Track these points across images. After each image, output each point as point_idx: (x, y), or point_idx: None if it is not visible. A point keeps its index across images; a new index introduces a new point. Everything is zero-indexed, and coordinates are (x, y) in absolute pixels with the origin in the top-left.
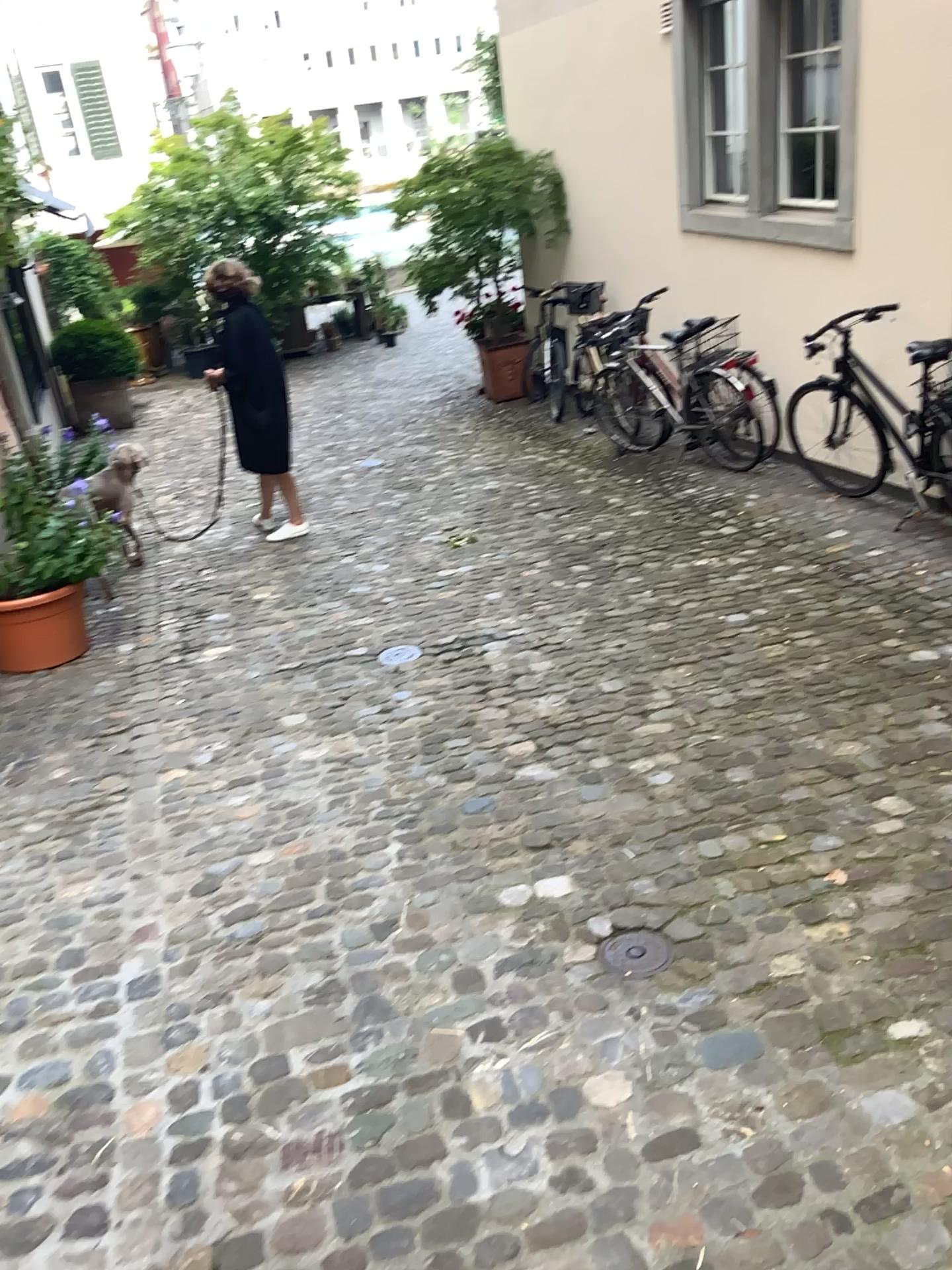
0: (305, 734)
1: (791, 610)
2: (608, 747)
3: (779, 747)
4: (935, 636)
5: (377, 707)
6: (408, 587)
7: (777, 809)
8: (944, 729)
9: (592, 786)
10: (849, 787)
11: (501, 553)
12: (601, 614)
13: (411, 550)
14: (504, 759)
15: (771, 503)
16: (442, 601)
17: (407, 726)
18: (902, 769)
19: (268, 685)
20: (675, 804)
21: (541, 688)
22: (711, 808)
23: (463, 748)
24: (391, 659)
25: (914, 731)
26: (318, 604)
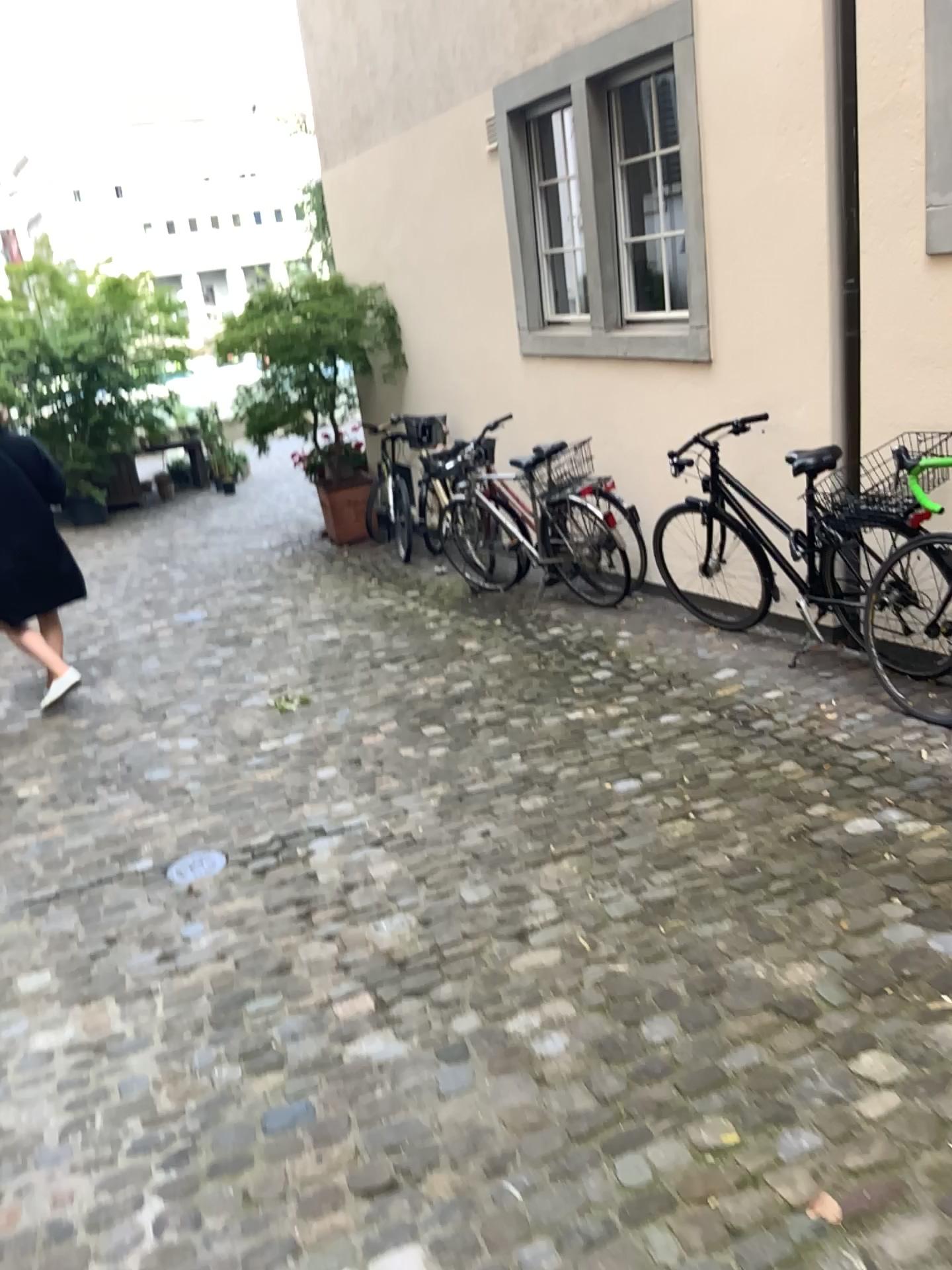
0: (49, 1004)
1: (689, 776)
2: (475, 995)
3: (706, 980)
4: (869, 802)
5: (159, 952)
6: (217, 771)
7: (718, 1088)
8: (915, 937)
9: (455, 1065)
10: (811, 1041)
11: (335, 721)
12: (459, 795)
13: (224, 723)
14: (330, 1026)
15: (646, 644)
16: (258, 789)
17: (197, 980)
18: (876, 1006)
19: (11, 927)
20: (575, 1089)
21: (383, 907)
22: (625, 1094)
23: (274, 1011)
24: (186, 875)
25: (877, 943)
26: (99, 802)
